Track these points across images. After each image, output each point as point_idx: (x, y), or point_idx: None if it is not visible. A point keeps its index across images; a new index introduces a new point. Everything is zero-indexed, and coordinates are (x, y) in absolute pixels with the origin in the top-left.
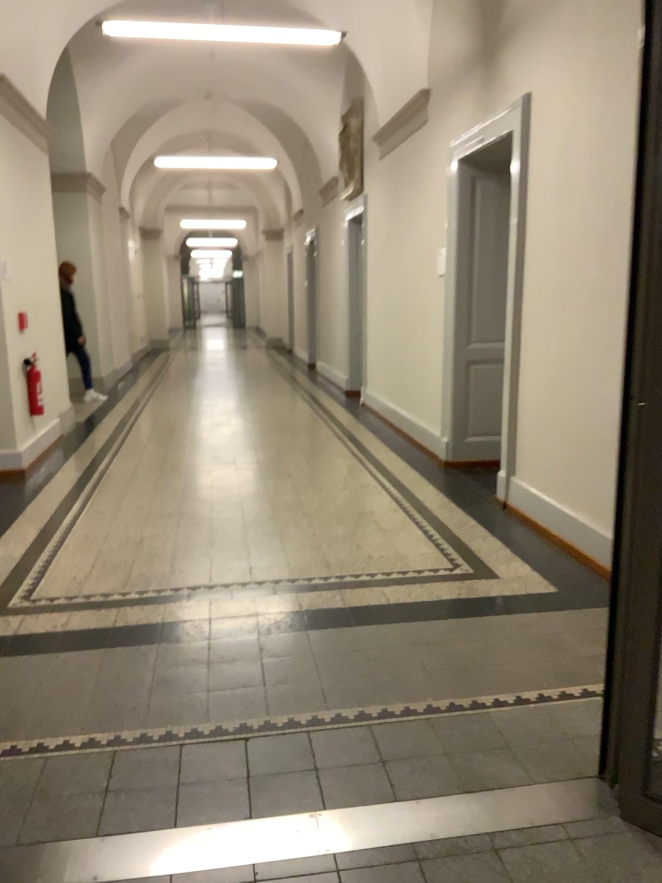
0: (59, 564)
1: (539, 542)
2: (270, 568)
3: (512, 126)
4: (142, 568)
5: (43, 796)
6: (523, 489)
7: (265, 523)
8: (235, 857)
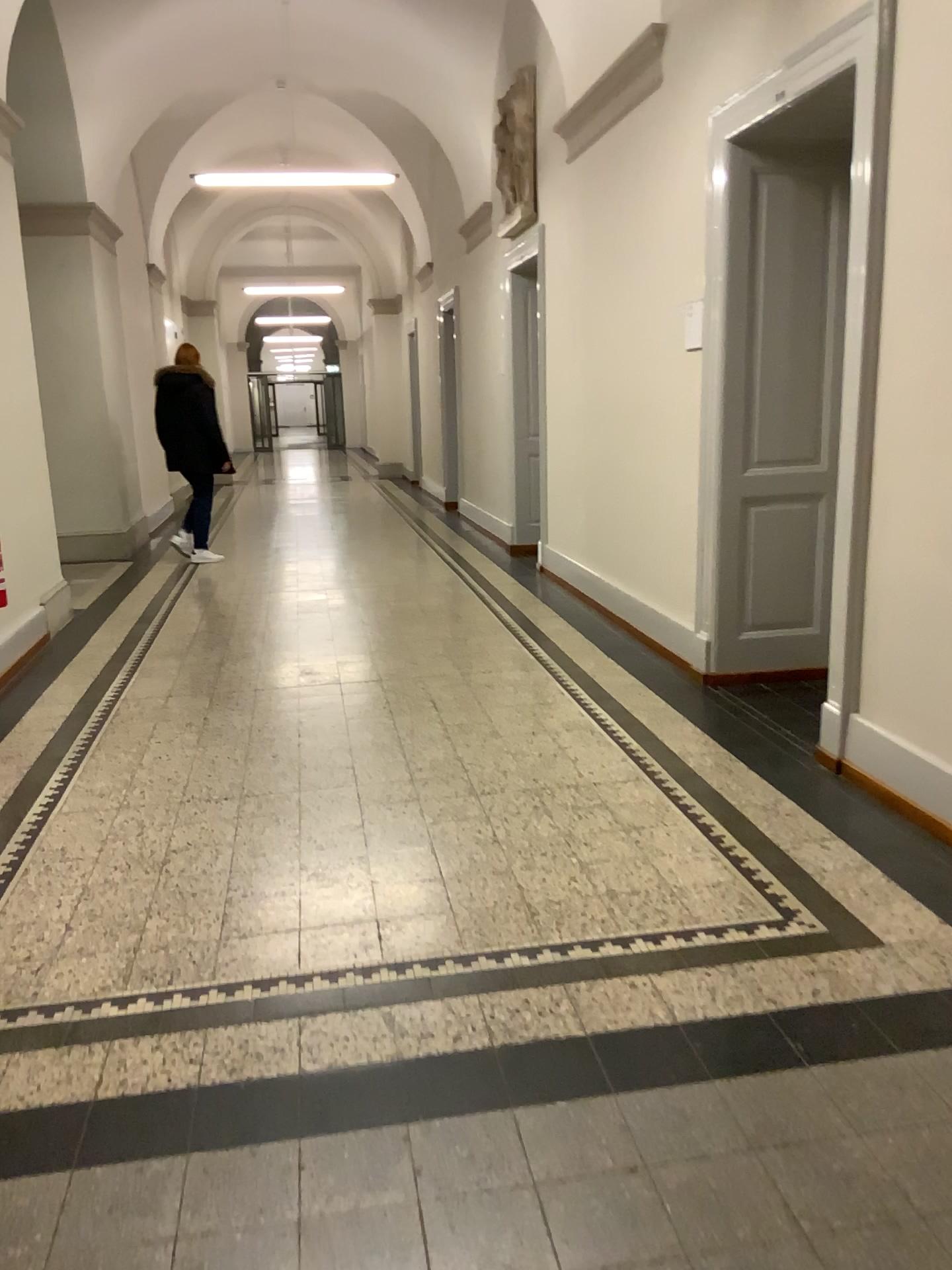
0: None
1: (935, 855)
2: (422, 932)
3: (850, 60)
4: (164, 935)
5: None
6: (877, 738)
7: (402, 818)
8: None
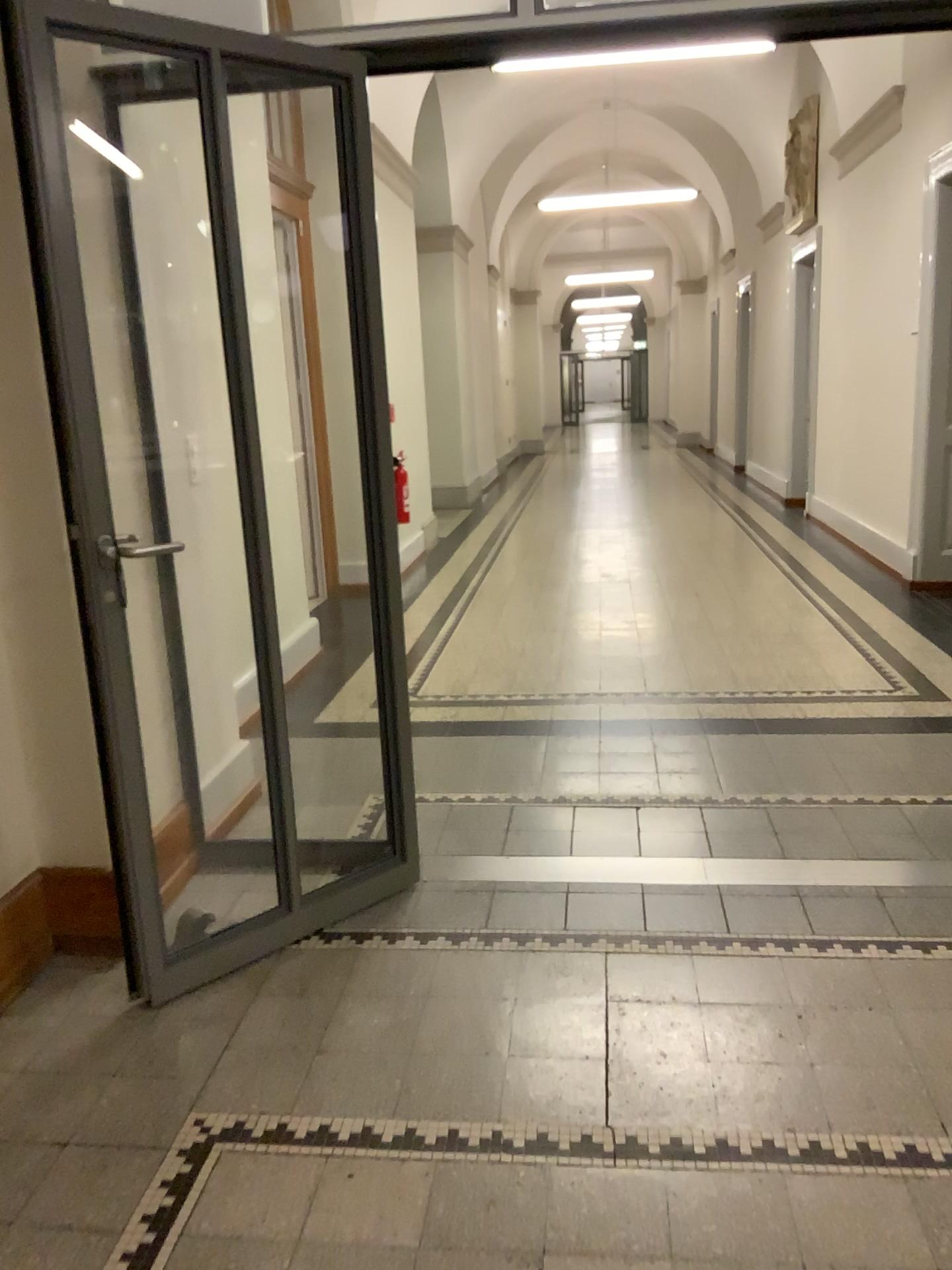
0: (442, 667)
1: None
2: (671, 679)
3: None
4: (529, 673)
5: (455, 825)
6: None
7: (666, 638)
8: (628, 876)
